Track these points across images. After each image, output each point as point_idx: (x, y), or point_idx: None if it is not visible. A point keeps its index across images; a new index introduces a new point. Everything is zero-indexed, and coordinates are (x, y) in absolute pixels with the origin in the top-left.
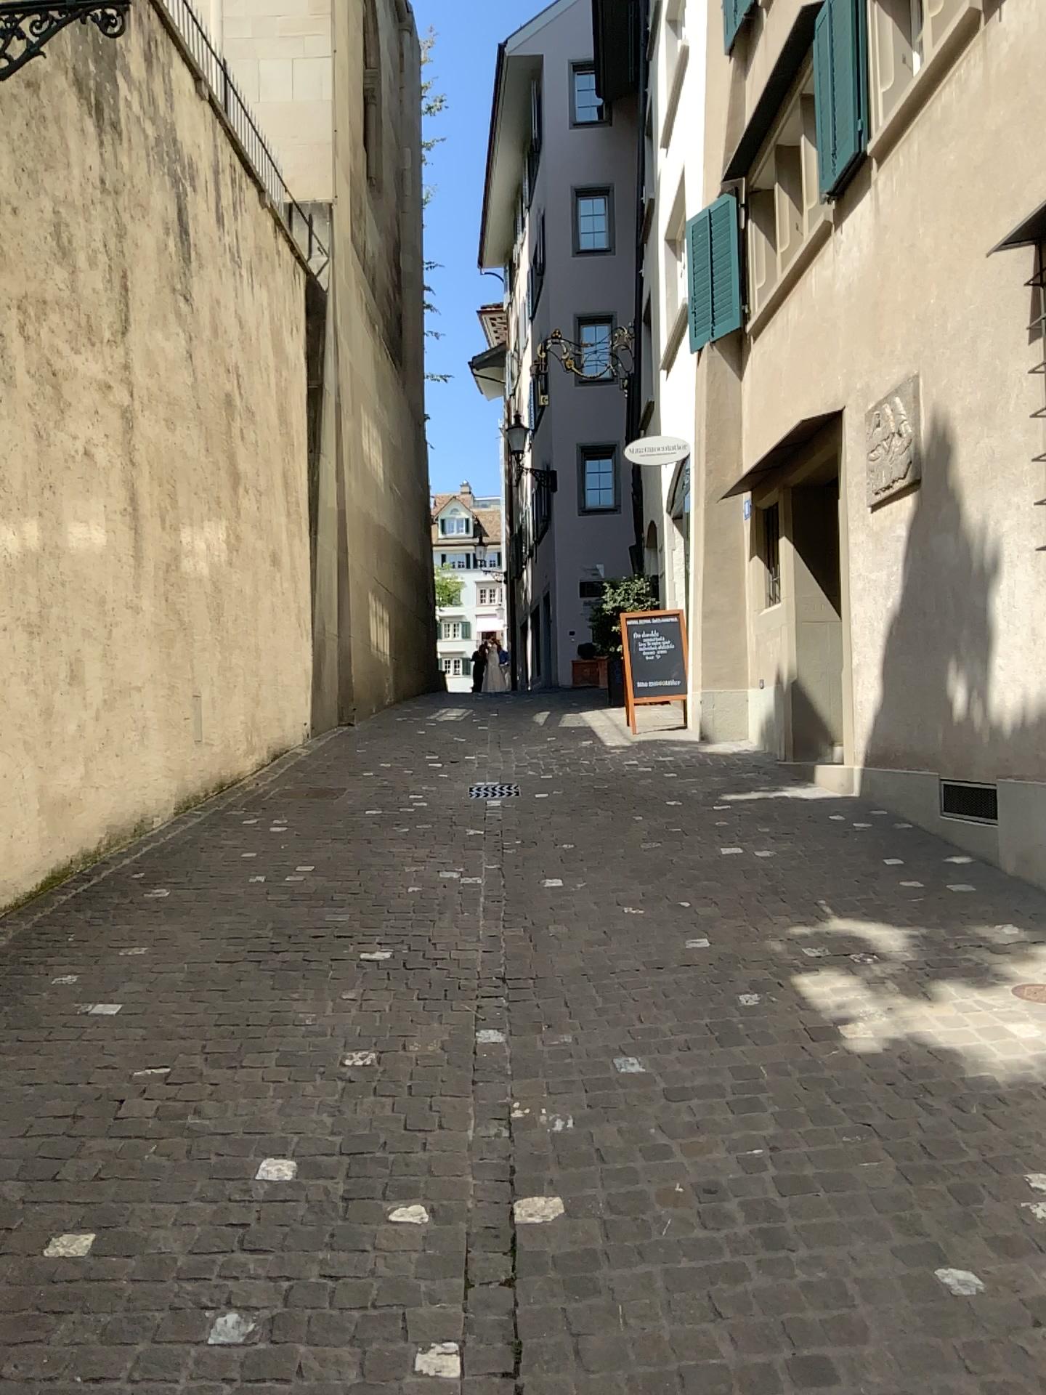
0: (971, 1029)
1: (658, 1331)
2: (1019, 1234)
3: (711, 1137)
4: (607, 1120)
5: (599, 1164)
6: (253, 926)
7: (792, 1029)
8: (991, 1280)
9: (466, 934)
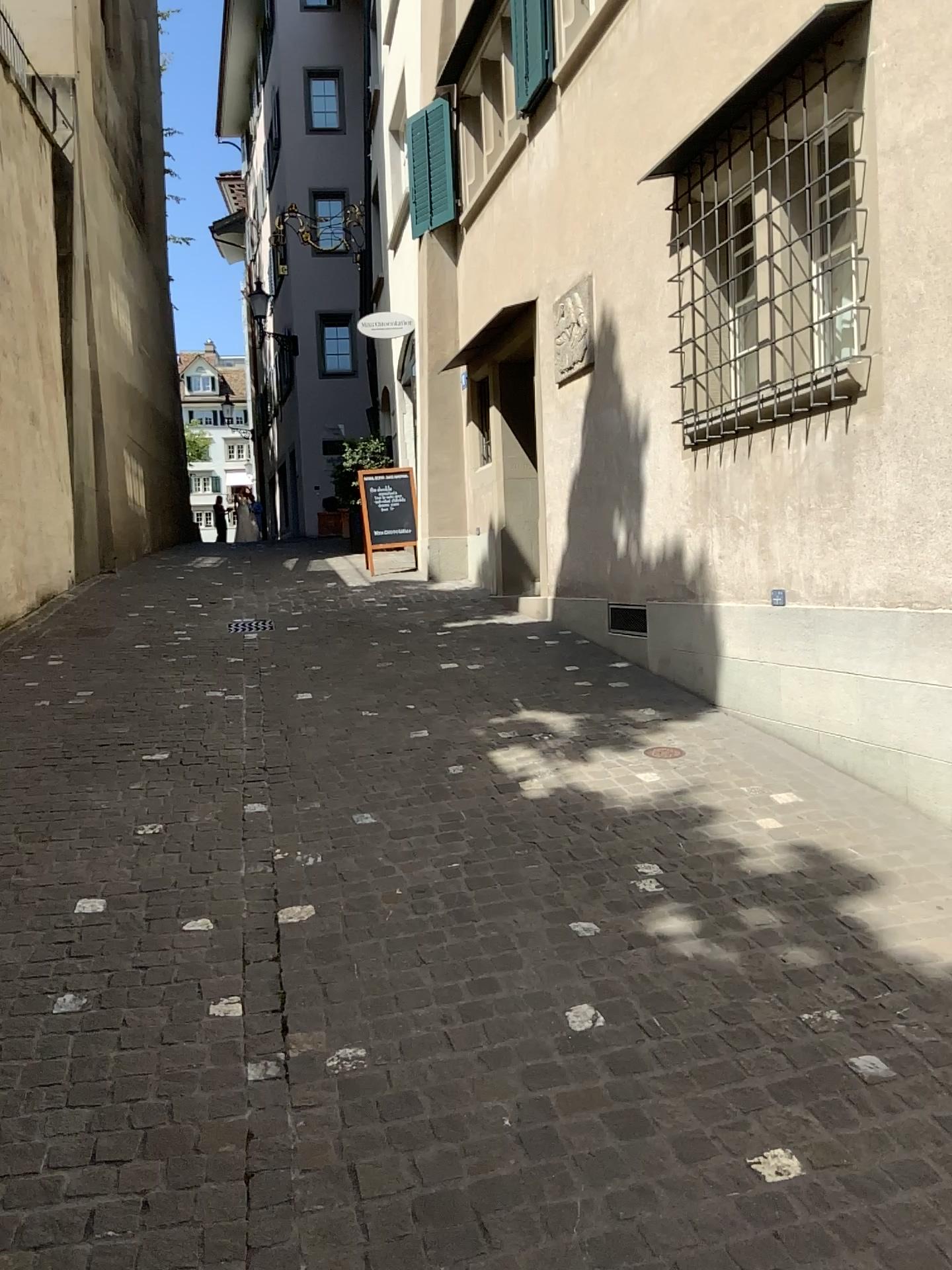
0: (615, 780)
1: (381, 976)
2: (627, 899)
3: (422, 860)
4: (346, 856)
5: (339, 883)
6: (46, 739)
7: (486, 788)
8: (604, 926)
9: (231, 736)
